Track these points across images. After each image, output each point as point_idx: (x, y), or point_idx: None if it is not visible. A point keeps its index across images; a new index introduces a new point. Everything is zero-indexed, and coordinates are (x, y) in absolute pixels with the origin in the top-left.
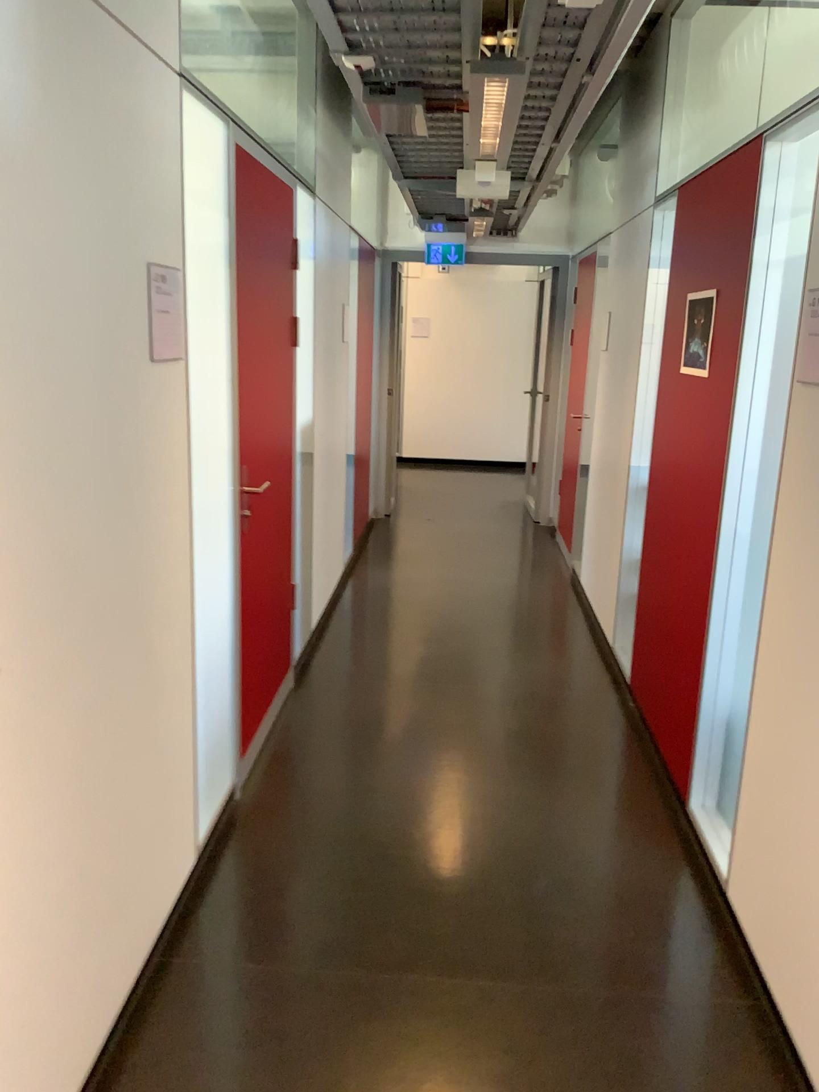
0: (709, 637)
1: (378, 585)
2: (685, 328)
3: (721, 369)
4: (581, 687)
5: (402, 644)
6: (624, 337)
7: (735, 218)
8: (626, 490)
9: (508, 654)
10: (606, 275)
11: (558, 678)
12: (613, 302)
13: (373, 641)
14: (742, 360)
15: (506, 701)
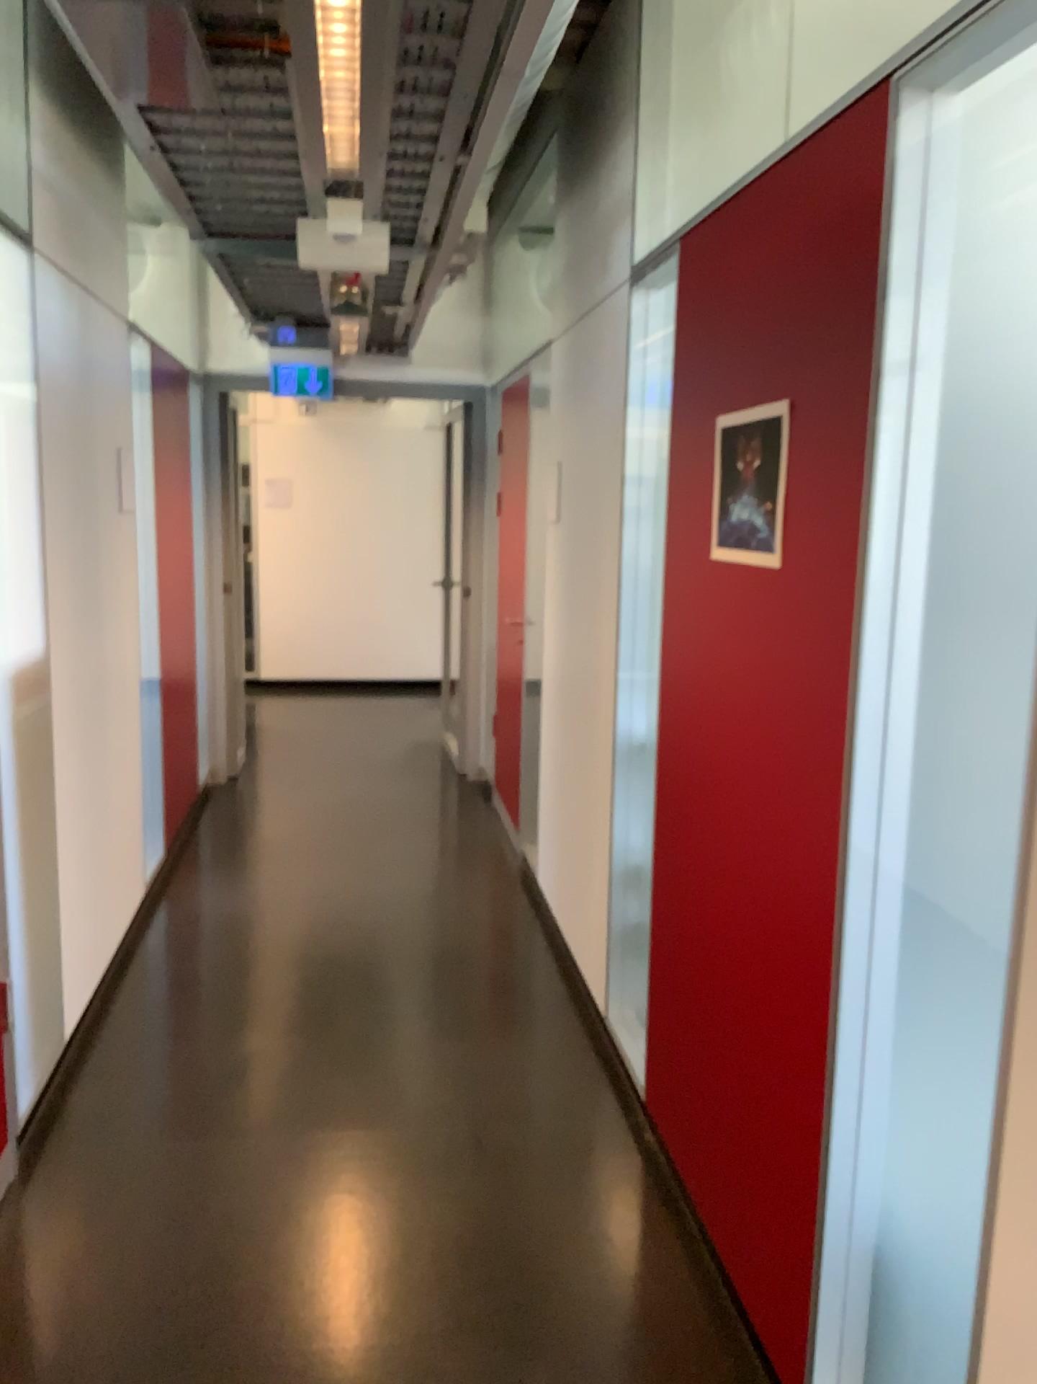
0: (827, 1086)
1: (206, 915)
2: (715, 478)
3: (808, 550)
4: (558, 1104)
5: (238, 1040)
6: (587, 499)
7: (819, 262)
8: (612, 753)
9: (426, 1042)
10: (550, 404)
11: (517, 1089)
12: (565, 445)
13: (188, 1037)
14: (868, 533)
15: (427, 1157)
